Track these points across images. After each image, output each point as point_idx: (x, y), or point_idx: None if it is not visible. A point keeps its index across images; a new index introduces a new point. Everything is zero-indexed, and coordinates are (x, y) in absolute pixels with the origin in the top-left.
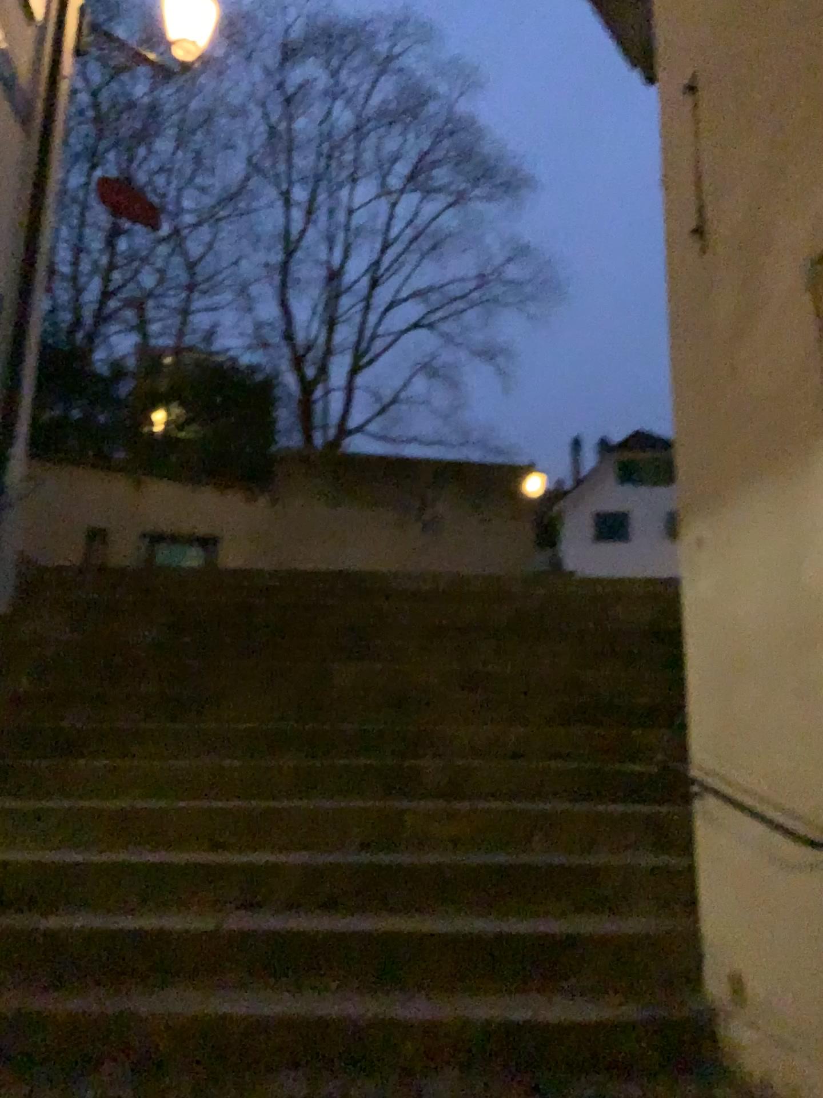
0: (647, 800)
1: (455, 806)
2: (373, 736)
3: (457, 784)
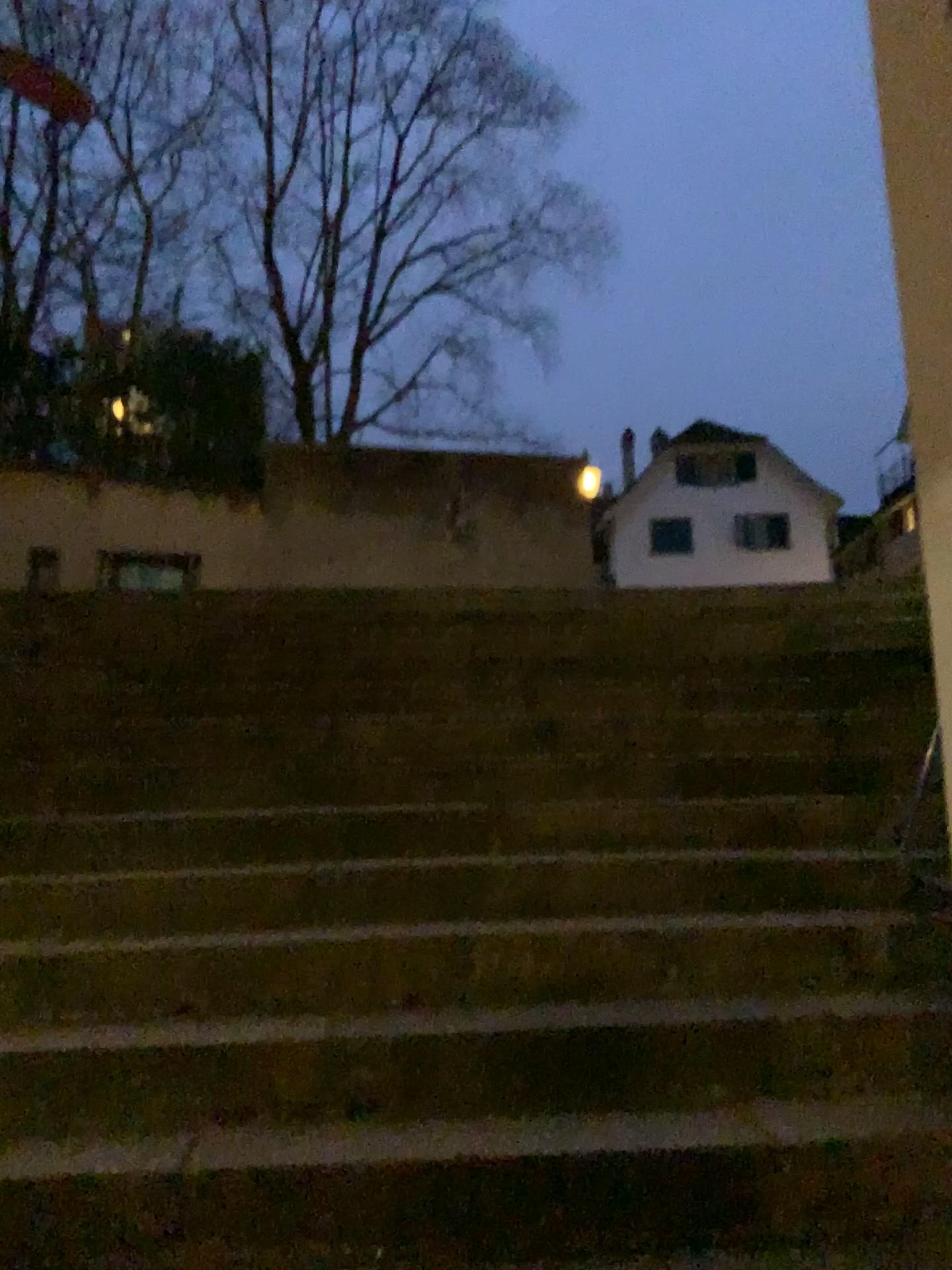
0: (827, 898)
1: (546, 920)
2: (417, 817)
3: (546, 885)
